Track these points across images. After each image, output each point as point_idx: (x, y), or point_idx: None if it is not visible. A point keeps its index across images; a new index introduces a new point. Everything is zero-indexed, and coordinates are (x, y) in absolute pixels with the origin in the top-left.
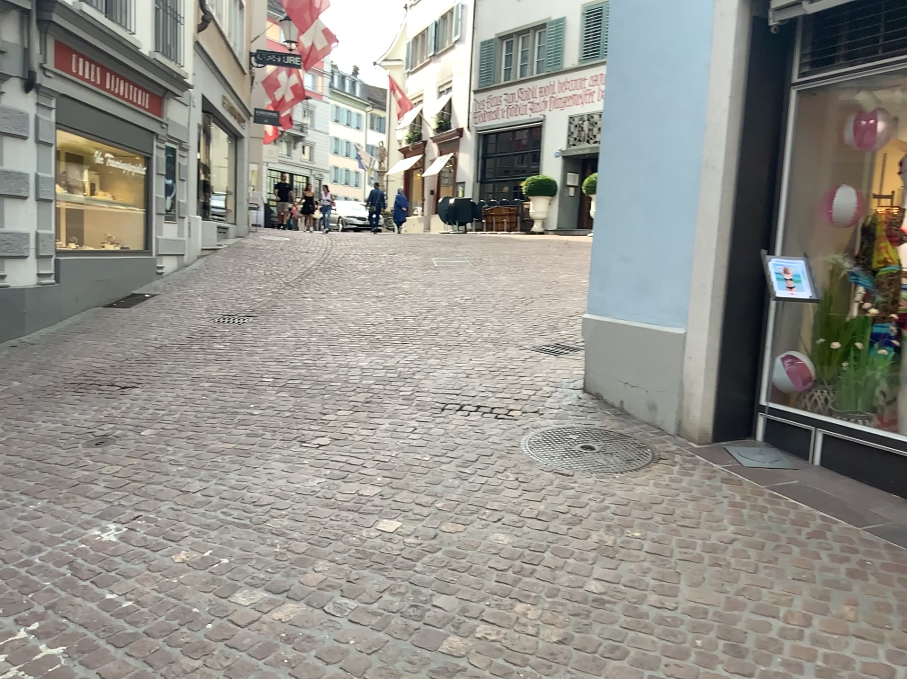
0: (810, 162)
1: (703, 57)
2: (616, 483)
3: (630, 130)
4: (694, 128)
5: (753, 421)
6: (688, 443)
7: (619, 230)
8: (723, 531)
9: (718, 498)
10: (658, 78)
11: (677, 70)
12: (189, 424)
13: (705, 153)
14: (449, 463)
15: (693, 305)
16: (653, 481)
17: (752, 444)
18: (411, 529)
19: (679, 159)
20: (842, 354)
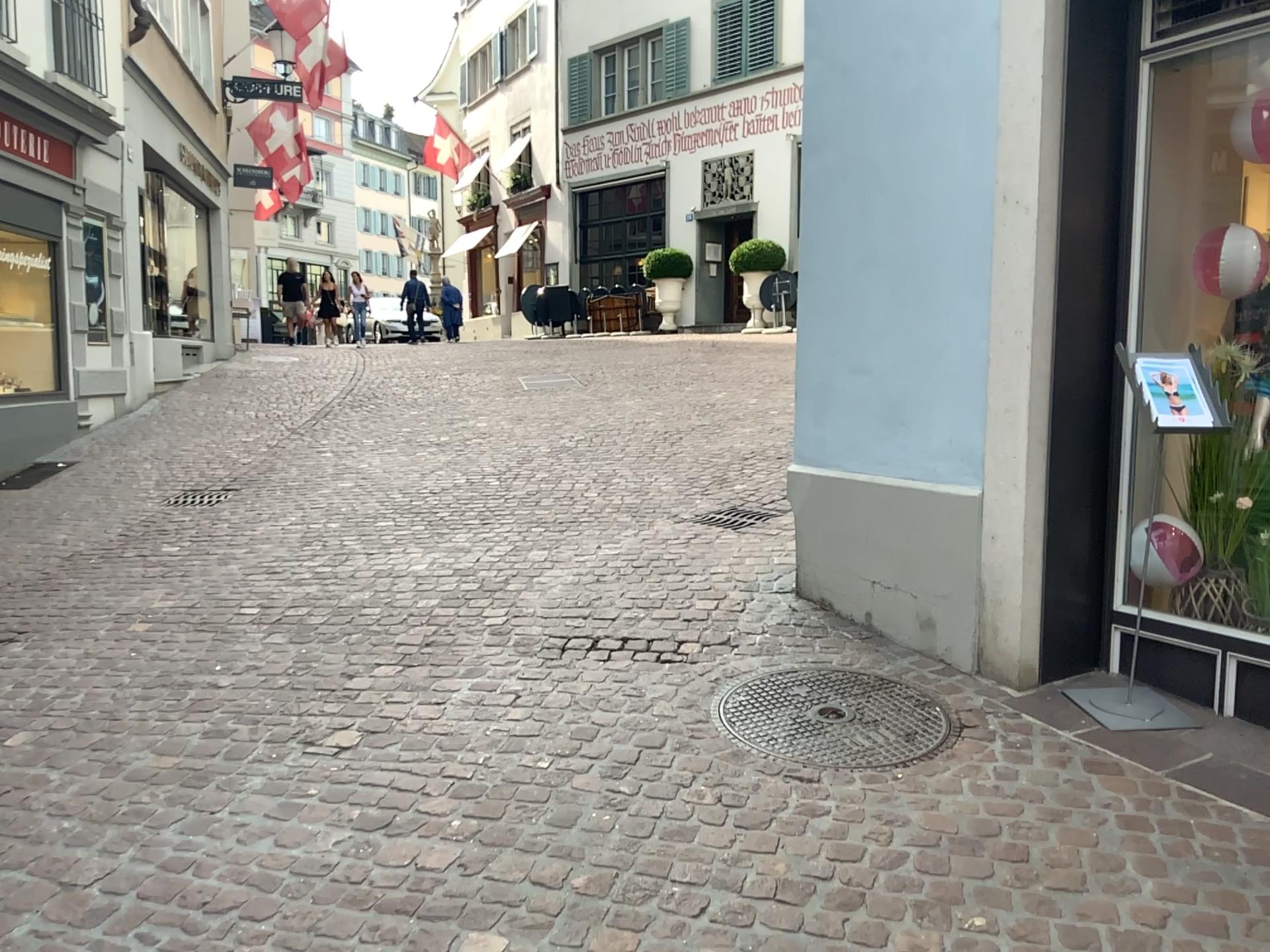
0: (1167, 190)
1: (984, 11)
2: (903, 793)
3: (857, 149)
4: (974, 136)
5: (1103, 639)
6: (1001, 687)
7: (848, 320)
8: (1139, 896)
9: (1096, 810)
10: (903, 55)
11: (936, 37)
12: (100, 713)
13: (998, 179)
14: (587, 774)
15: (992, 446)
16: (970, 783)
17: (1107, 682)
18: (528, 951)
19: (949, 193)
20: (1250, 516)
